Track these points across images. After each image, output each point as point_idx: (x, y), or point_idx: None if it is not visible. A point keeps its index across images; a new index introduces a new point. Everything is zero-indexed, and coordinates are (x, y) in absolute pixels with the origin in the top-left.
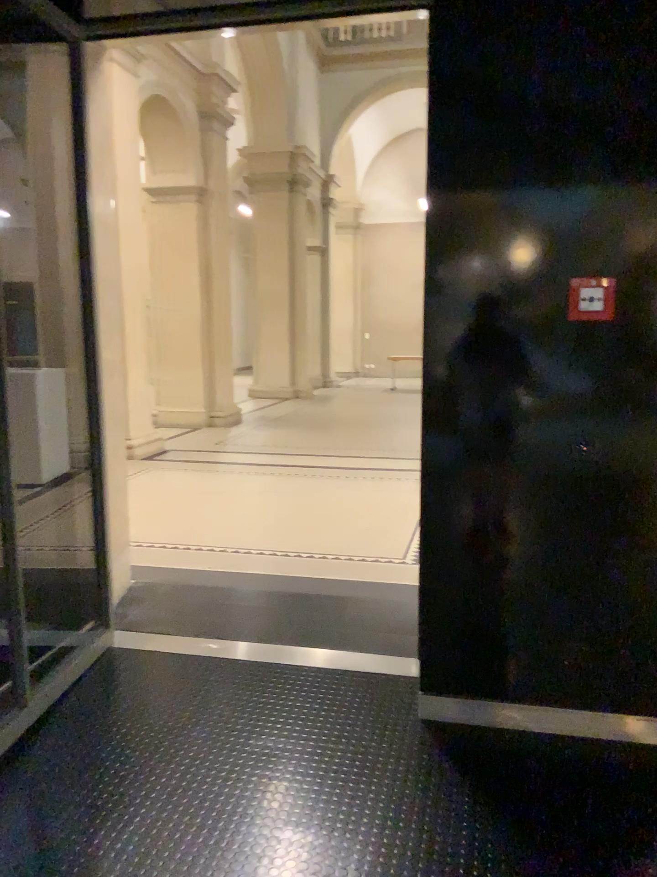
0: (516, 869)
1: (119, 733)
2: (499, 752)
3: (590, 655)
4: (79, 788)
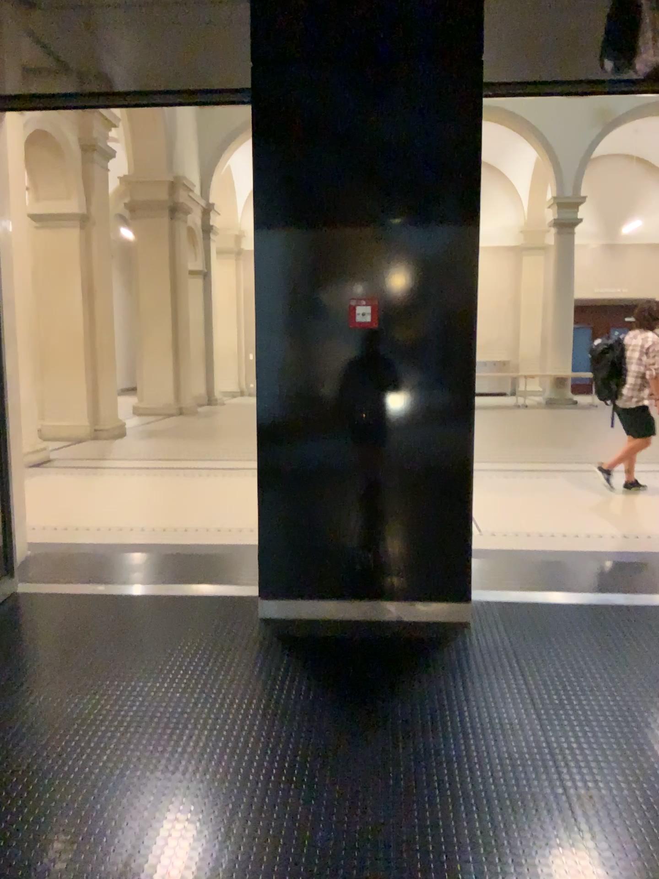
0: (307, 687)
1: (28, 641)
2: (310, 635)
3: (373, 564)
4: (0, 672)
